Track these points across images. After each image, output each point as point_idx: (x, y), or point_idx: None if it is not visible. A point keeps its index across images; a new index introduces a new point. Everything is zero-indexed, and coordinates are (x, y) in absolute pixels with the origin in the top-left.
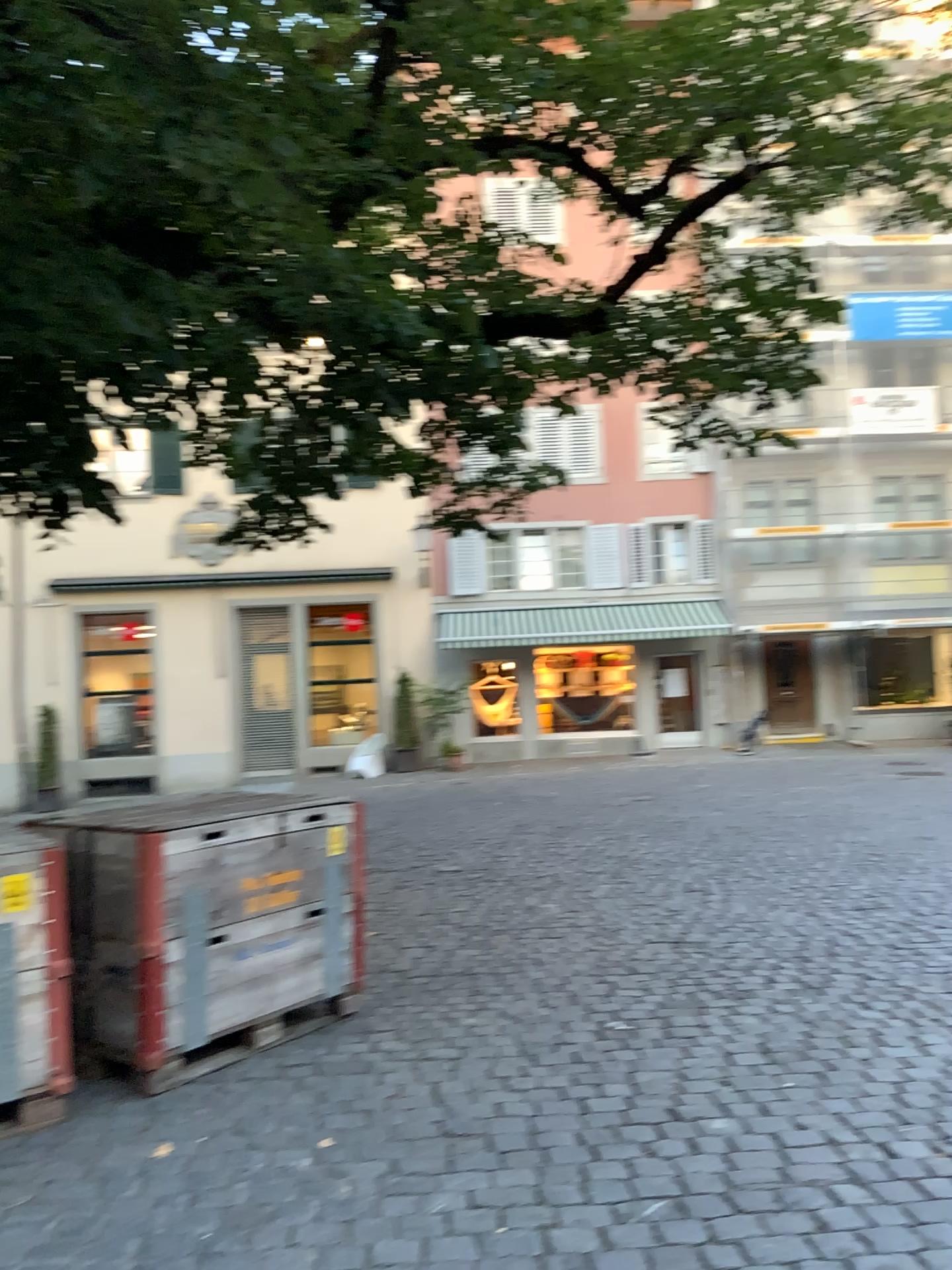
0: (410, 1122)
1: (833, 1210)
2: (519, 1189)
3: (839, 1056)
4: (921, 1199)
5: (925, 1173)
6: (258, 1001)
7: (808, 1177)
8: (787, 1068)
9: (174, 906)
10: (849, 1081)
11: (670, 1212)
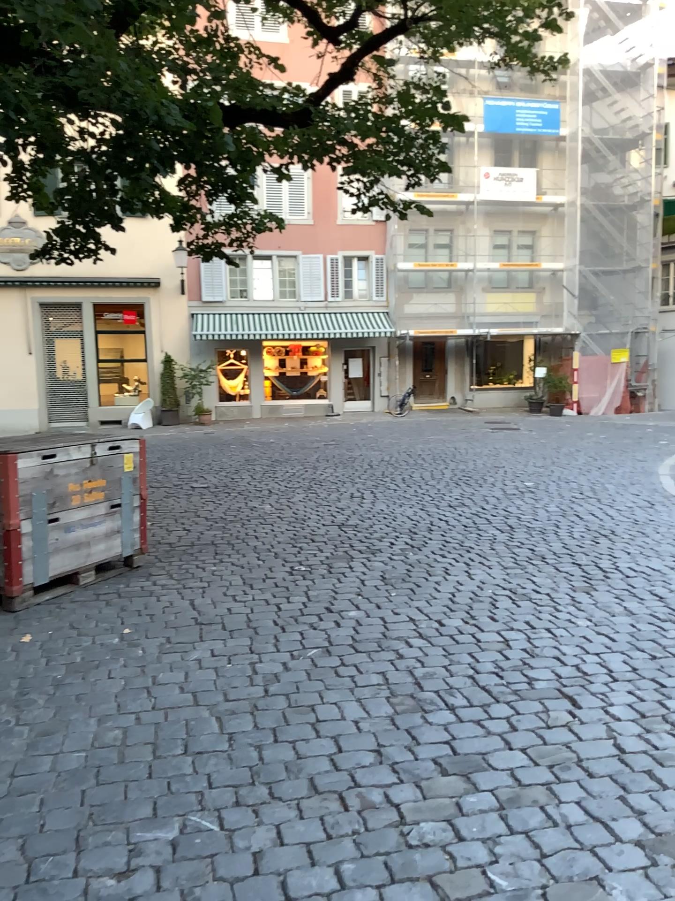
0: (176, 618)
1: (405, 650)
2: (238, 647)
3: (423, 581)
4: (451, 644)
5: (456, 632)
6: (80, 557)
7: (395, 636)
8: (392, 587)
9: (25, 499)
10: (426, 592)
11: (319, 654)
